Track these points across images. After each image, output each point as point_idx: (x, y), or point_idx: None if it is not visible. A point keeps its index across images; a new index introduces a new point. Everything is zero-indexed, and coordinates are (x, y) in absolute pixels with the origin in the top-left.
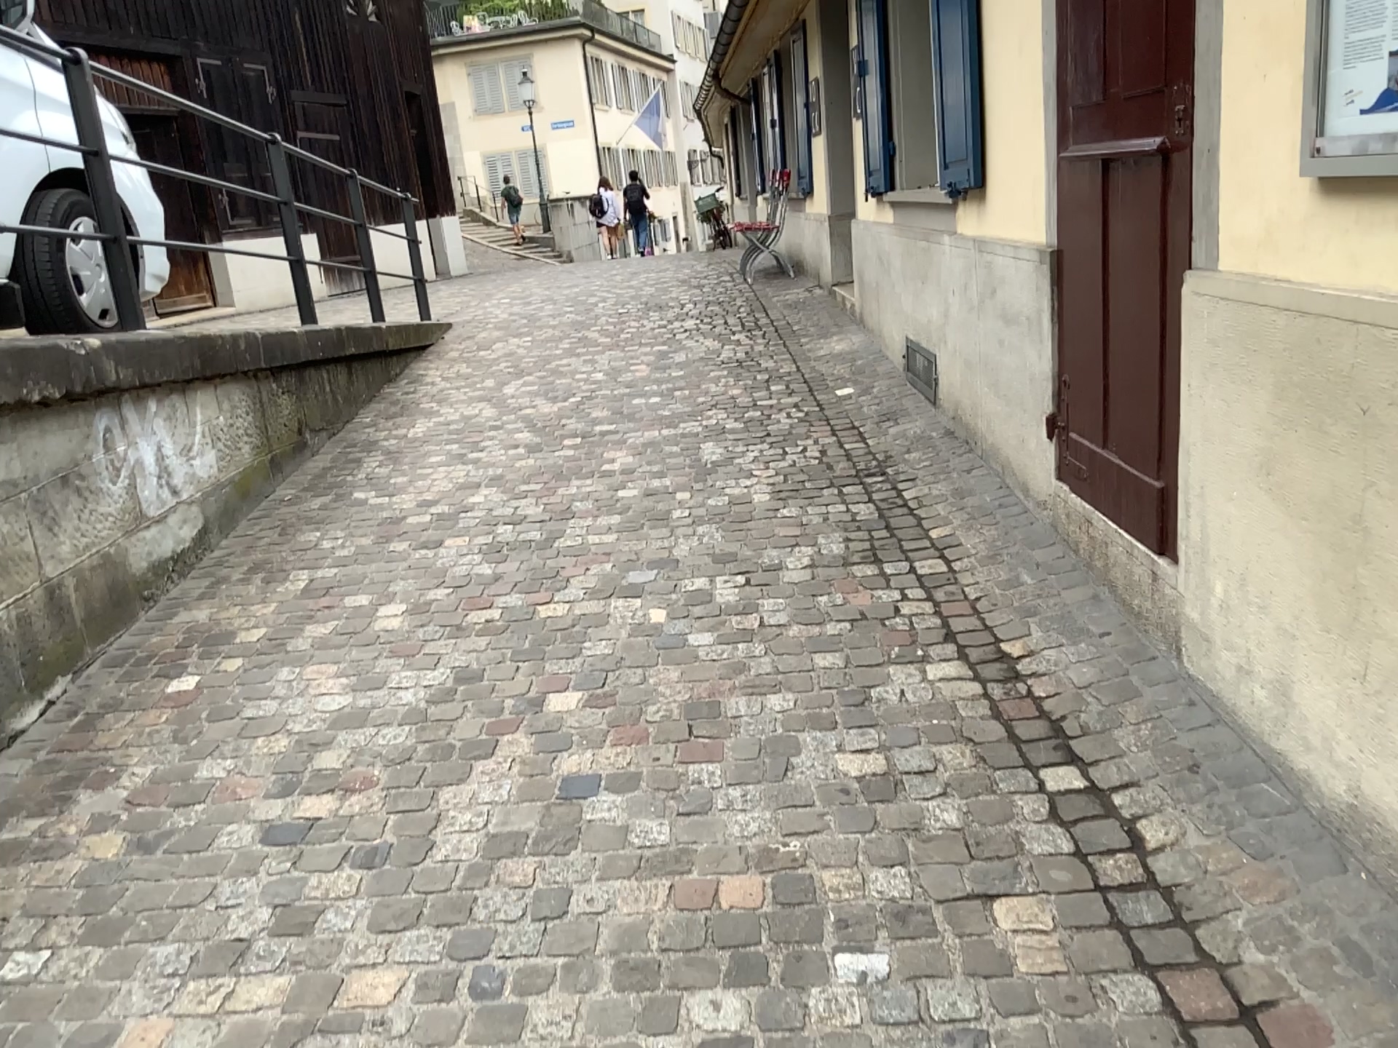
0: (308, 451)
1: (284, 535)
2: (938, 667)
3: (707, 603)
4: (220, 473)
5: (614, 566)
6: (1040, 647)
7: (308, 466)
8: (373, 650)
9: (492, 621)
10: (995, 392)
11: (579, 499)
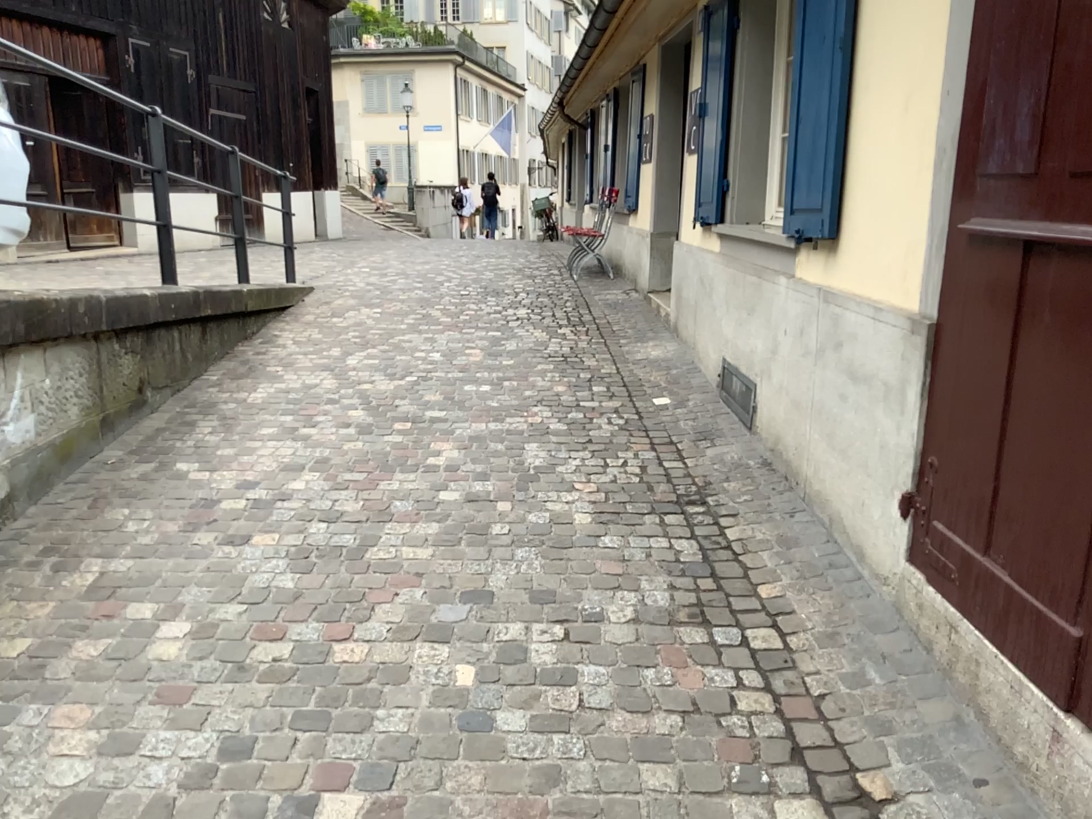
0: (151, 408)
1: (96, 508)
2: (787, 805)
3: (521, 660)
4: (40, 436)
5: (426, 591)
6: (906, 791)
7: (145, 424)
8: (143, 686)
9: (284, 657)
10: (833, 448)
11: (400, 497)
